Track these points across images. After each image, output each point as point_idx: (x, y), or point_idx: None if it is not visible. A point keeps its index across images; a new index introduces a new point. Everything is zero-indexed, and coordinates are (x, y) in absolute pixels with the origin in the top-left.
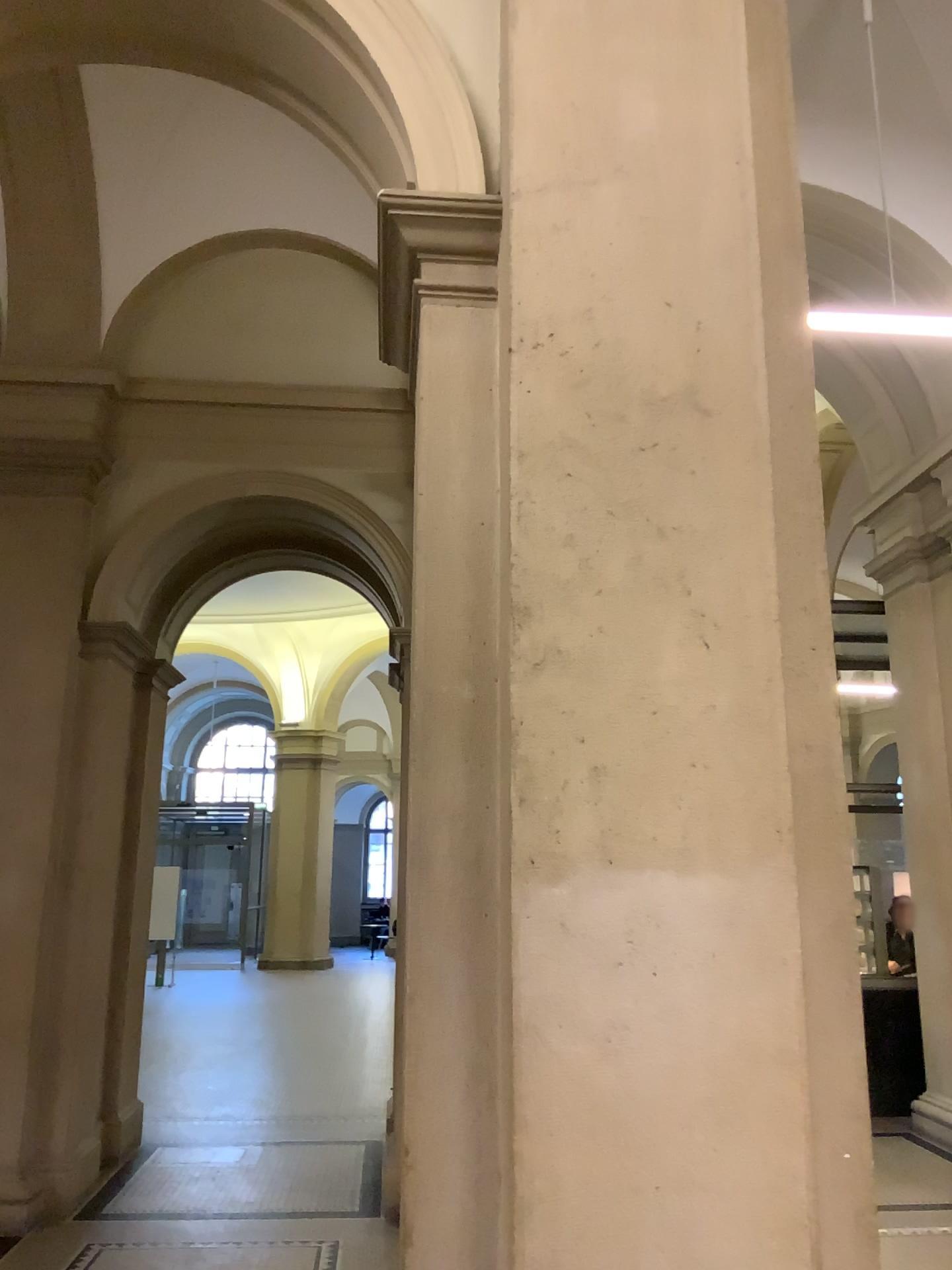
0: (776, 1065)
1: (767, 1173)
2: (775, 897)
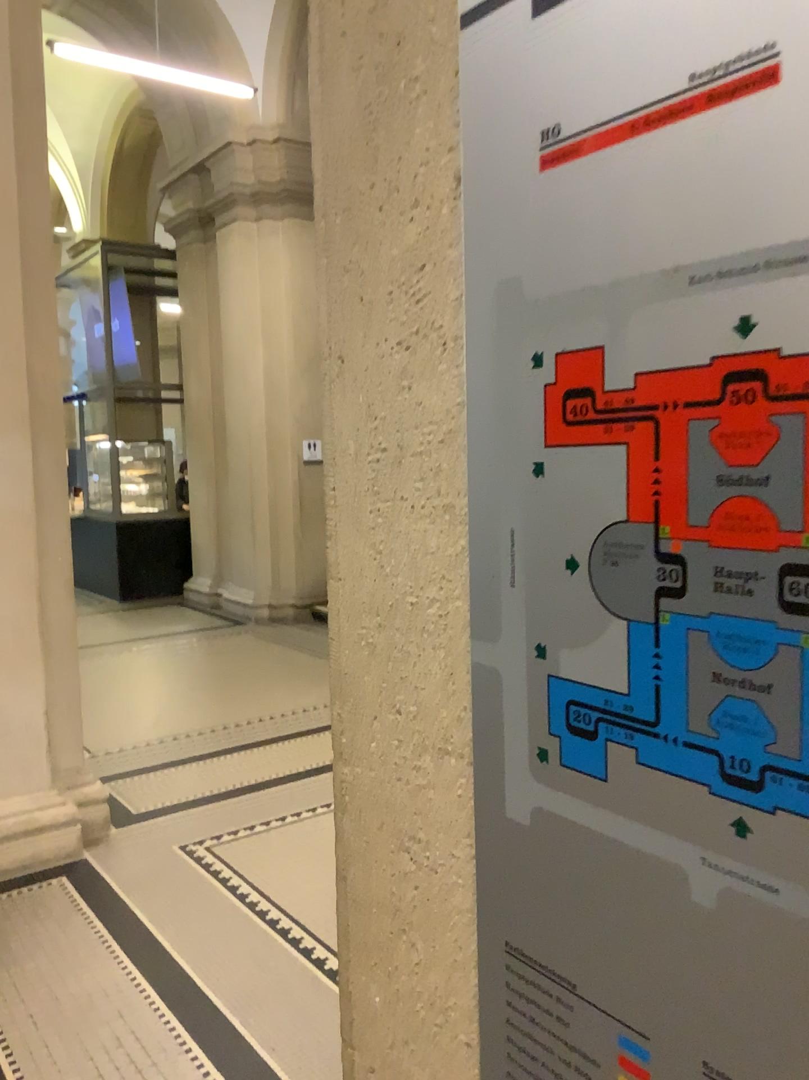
0: (29, 520)
1: (26, 563)
2: (29, 448)
